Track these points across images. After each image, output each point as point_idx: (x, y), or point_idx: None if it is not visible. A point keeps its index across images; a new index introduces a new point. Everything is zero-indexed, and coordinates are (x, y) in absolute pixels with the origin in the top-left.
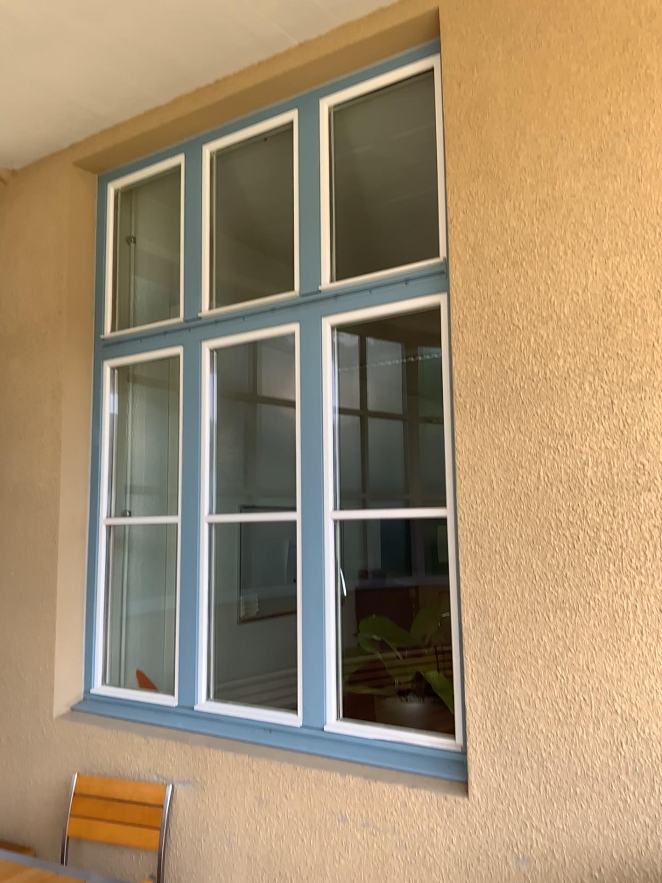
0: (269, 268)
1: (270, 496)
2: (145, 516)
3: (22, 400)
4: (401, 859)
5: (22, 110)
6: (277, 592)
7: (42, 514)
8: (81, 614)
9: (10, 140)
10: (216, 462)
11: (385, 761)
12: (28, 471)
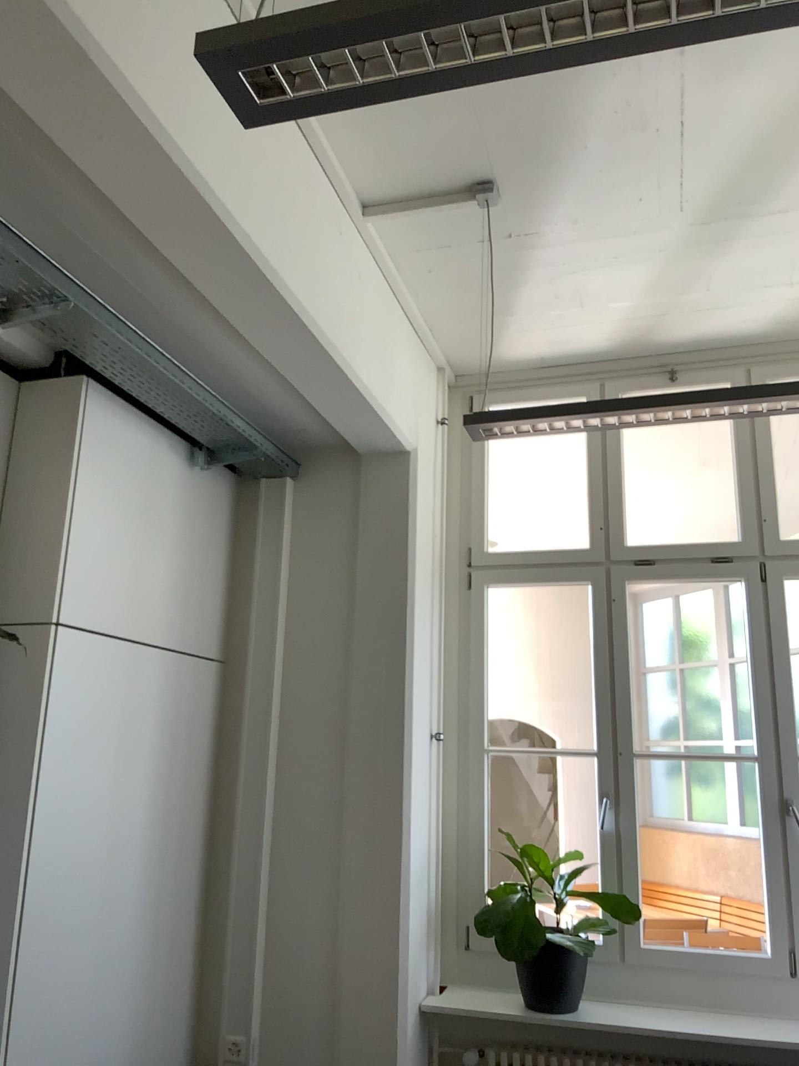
0: None
1: None
2: None
3: None
4: None
5: None
6: None
7: None
8: None
9: None
10: None
11: None
12: None
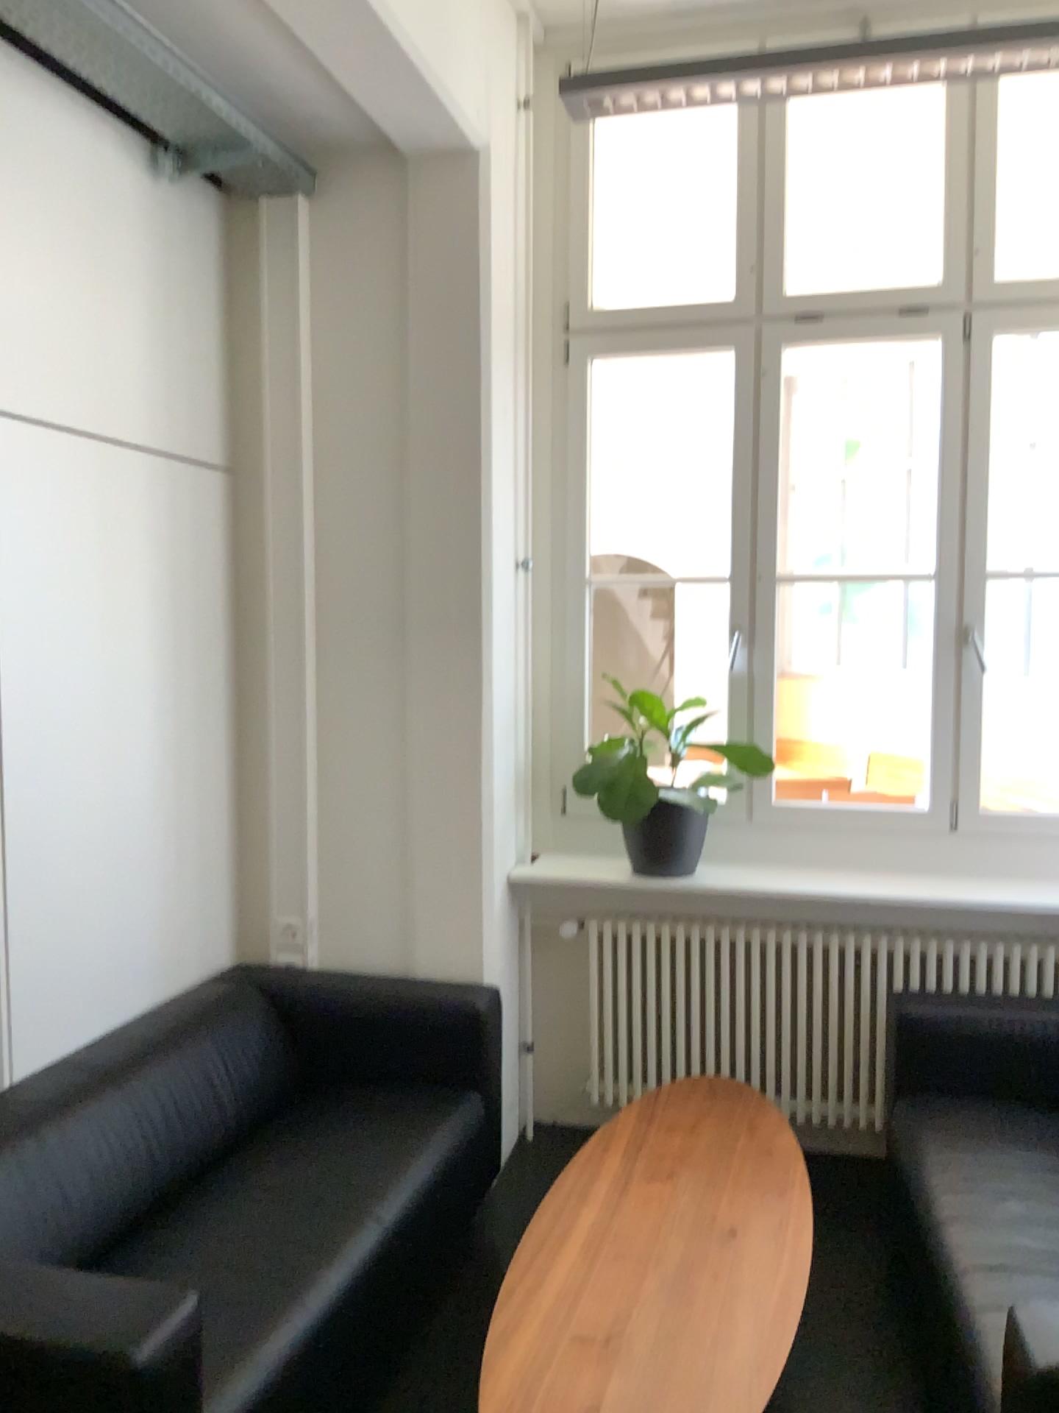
0: None
1: None
2: None
3: None
4: None
5: None
6: None
7: None
8: None
9: None
10: None
11: None
12: None
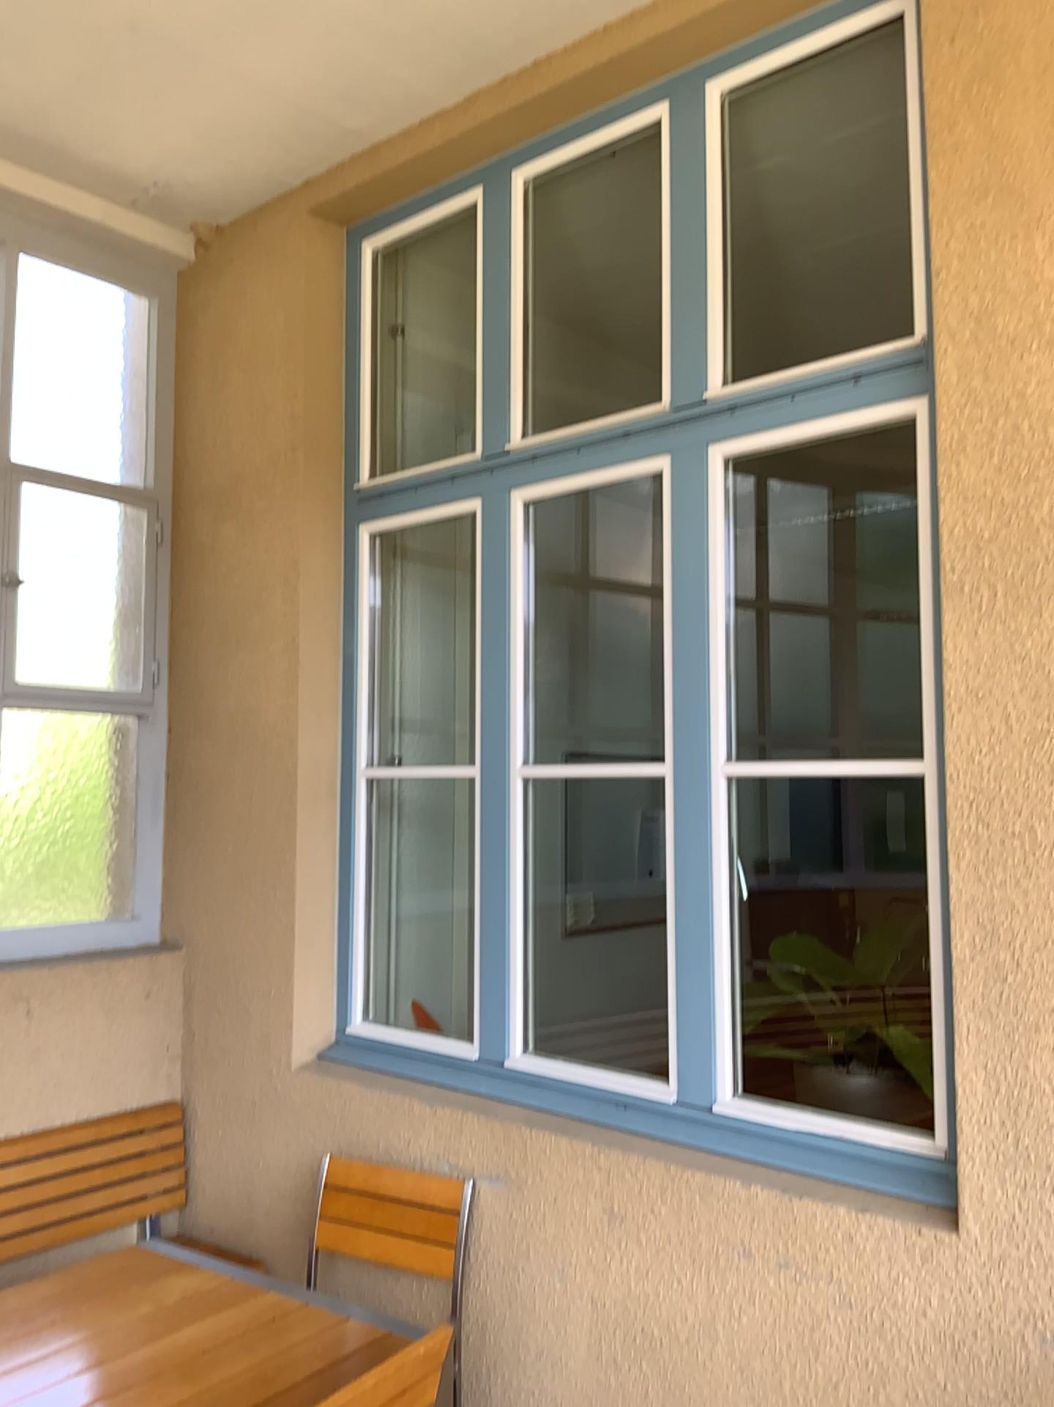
0: (613, 370)
1: (615, 738)
2: (422, 766)
3: (238, 587)
4: (842, 1323)
5: (234, 132)
6: (625, 890)
7: (270, 760)
8: (329, 916)
9: (216, 180)
10: (529, 684)
11: (815, 1167)
12: (248, 695)
